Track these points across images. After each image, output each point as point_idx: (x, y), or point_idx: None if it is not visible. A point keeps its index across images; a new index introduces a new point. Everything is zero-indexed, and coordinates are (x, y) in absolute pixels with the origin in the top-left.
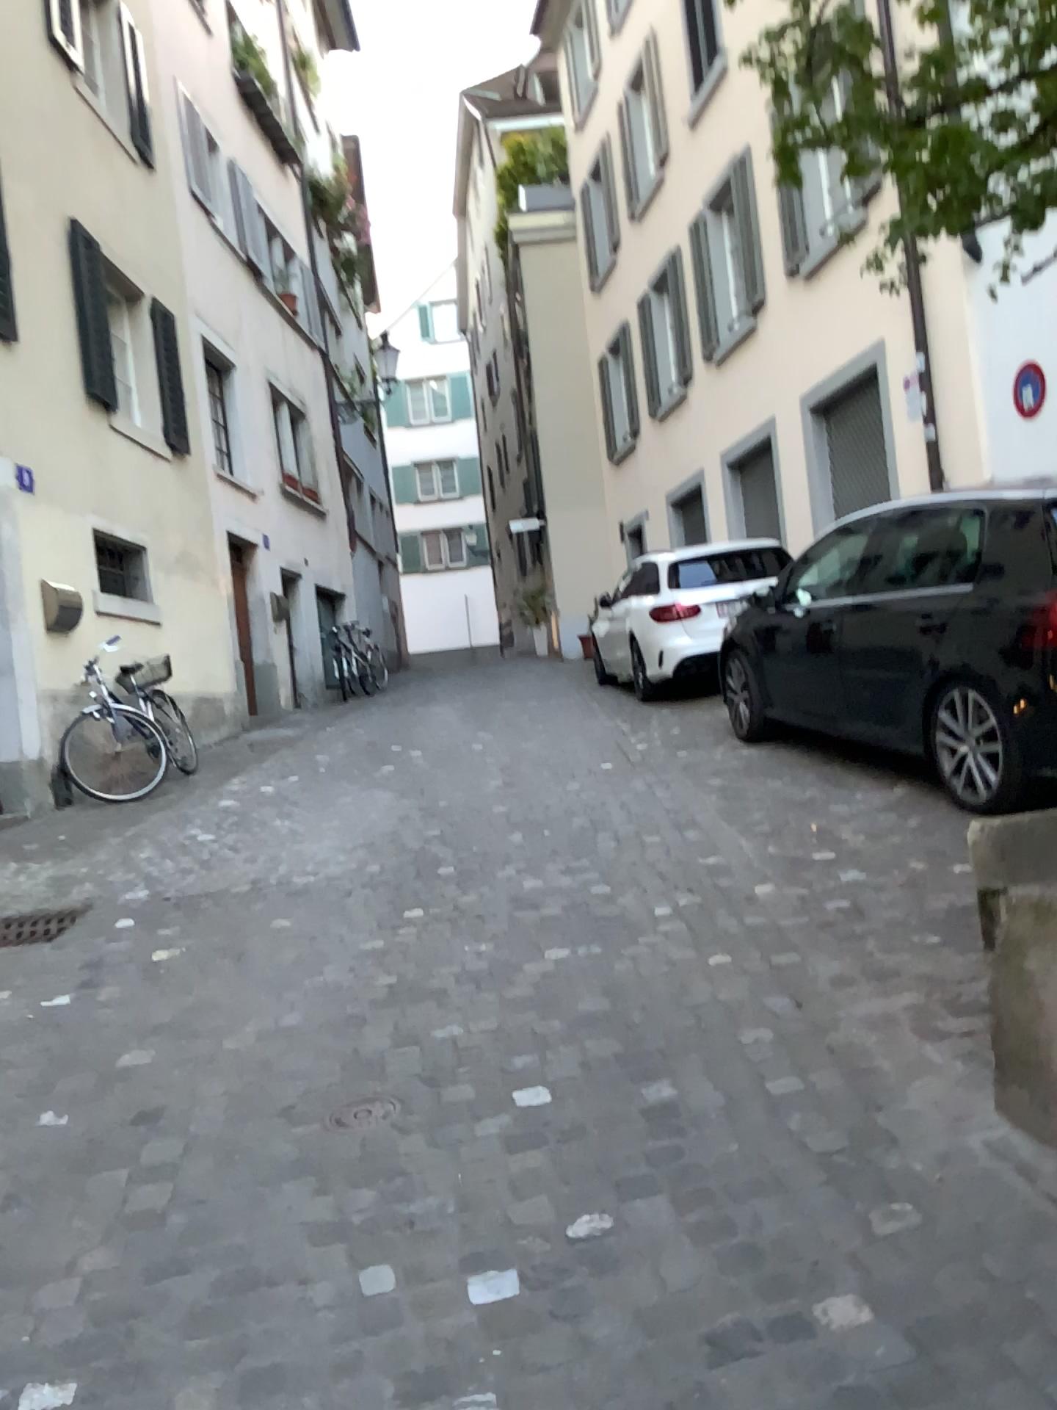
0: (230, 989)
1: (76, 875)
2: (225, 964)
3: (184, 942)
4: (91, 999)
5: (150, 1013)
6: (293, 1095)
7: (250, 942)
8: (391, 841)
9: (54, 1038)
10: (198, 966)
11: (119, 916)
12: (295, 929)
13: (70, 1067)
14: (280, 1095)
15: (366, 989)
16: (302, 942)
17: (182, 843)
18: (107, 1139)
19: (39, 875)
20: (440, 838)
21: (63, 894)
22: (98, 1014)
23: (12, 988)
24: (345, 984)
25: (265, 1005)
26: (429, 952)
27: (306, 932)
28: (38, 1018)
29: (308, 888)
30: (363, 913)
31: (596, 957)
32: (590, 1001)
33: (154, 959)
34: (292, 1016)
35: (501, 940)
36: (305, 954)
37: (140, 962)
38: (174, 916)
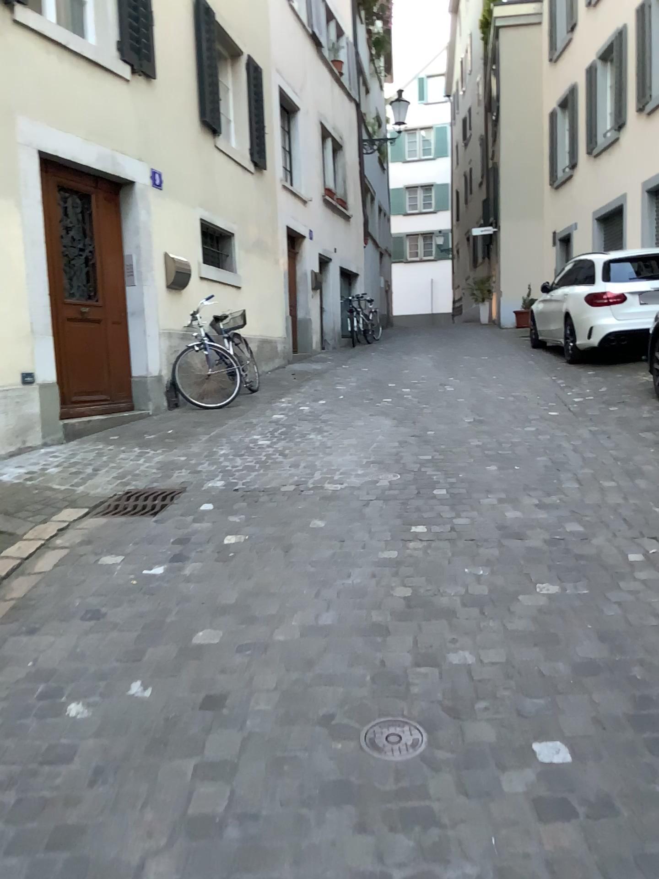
0: (280, 583)
1: (176, 463)
2: (278, 558)
3: (248, 533)
4: (178, 576)
5: (219, 596)
6: (333, 707)
7: (296, 539)
8: (398, 460)
9: (148, 609)
10: (257, 556)
11: (202, 503)
12: (330, 531)
13: (157, 640)
14: (322, 704)
15: (389, 600)
16: (336, 545)
17: (249, 445)
18: (178, 726)
19: (151, 460)
20: (436, 462)
21: (166, 479)
22: (182, 591)
23: (123, 556)
24: (371, 591)
25: (309, 604)
26: (437, 569)
27: (339, 535)
28: (138, 587)
29: (338, 495)
30: (382, 523)
31: (586, 598)
32: (591, 647)
33: (225, 546)
34: (330, 618)
35: (497, 567)
36: (339, 557)
37: (215, 545)
38: (241, 508)
